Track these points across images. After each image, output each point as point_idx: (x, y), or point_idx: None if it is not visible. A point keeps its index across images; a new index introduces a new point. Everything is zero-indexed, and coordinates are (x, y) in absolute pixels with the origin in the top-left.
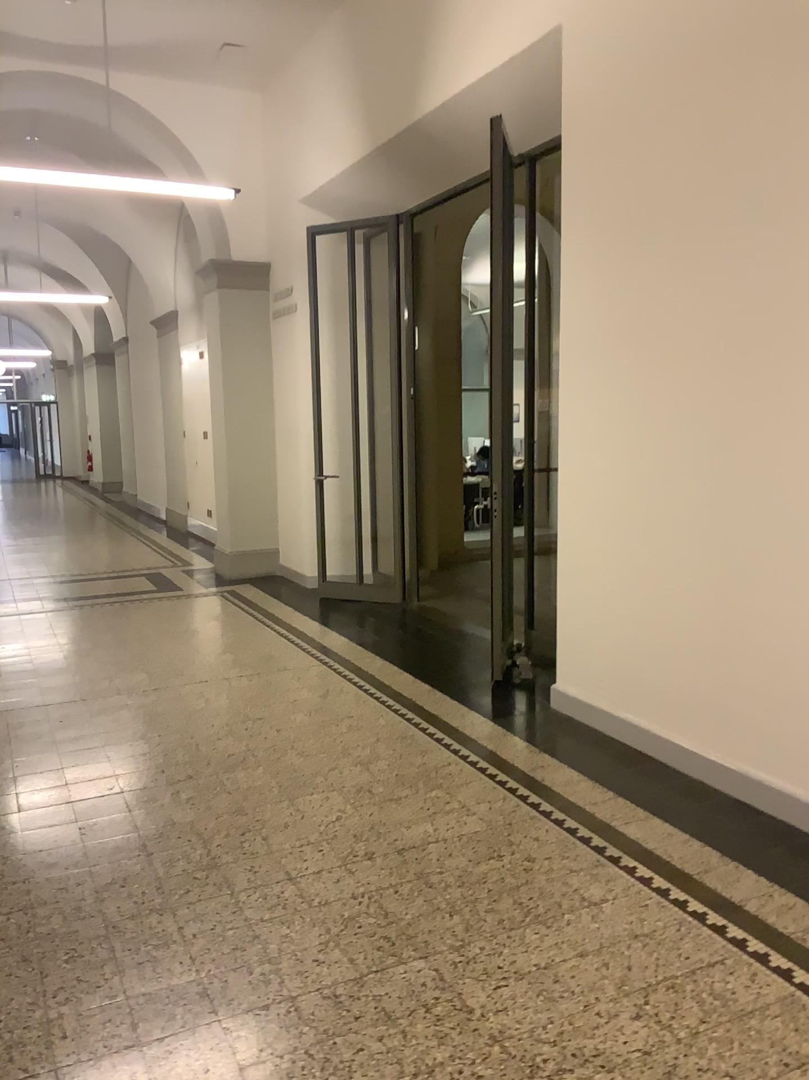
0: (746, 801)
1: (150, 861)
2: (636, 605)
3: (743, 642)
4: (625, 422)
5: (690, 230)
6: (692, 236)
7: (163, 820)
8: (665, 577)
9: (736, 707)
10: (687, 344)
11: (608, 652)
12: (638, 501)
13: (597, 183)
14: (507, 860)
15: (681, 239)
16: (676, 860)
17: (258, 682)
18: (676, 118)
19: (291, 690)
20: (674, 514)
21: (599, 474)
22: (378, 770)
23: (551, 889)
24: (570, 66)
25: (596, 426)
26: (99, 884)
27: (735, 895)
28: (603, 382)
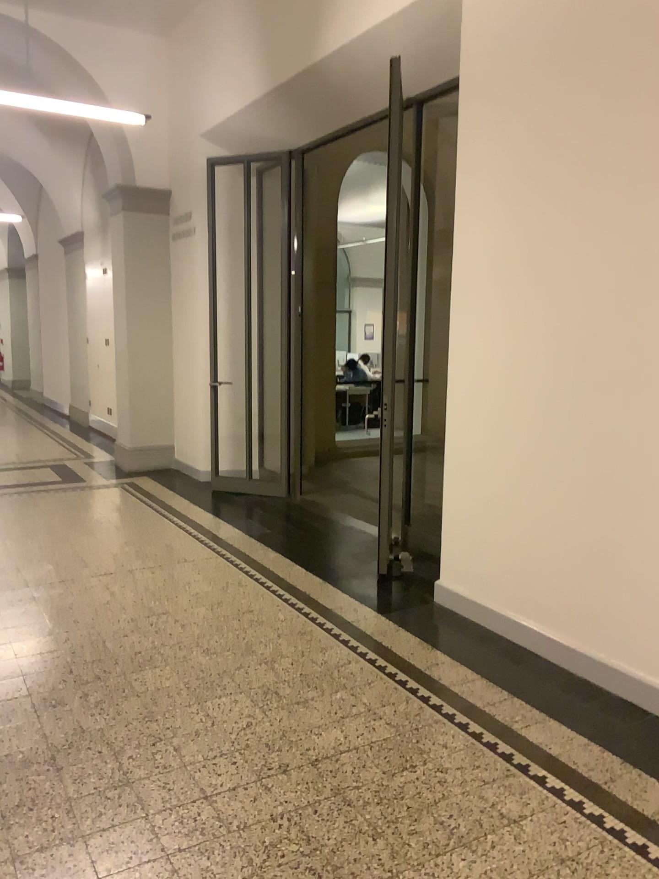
0: (634, 702)
1: (60, 779)
2: (522, 513)
3: (632, 552)
4: (517, 342)
5: (590, 163)
6: (592, 170)
7: (72, 729)
8: (553, 488)
9: (622, 612)
10: (583, 272)
11: (492, 554)
12: (527, 416)
13: (495, 119)
14: (420, 771)
15: (580, 172)
16: (582, 768)
17: (161, 574)
18: (579, 57)
19: (193, 582)
20: (564, 430)
21: (488, 390)
22: (282, 669)
23: (469, 805)
24: (471, 9)
25: (487, 345)
26: (5, 810)
27: (648, 810)
28: (495, 305)
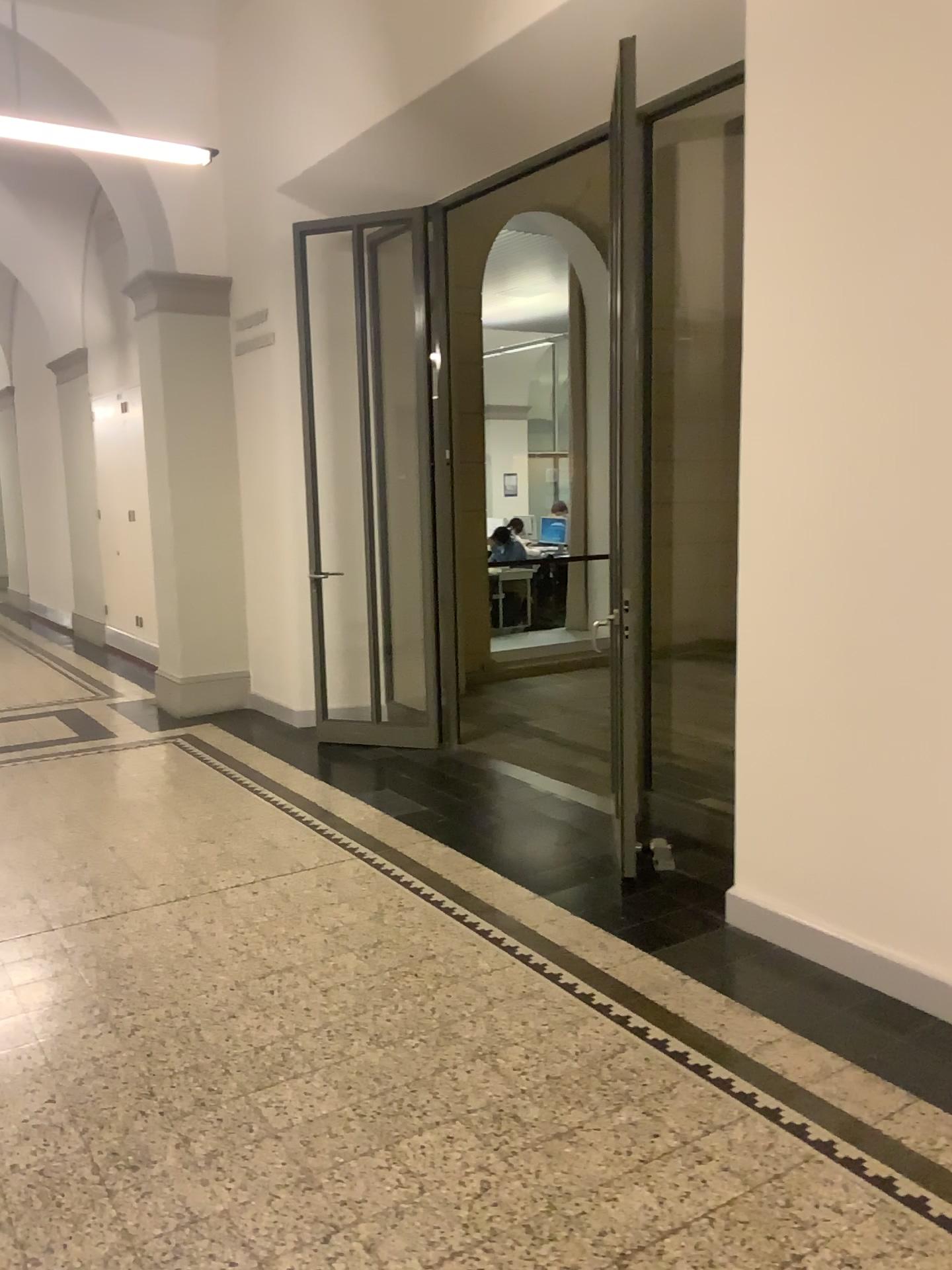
0: None
1: None
2: (889, 778)
3: None
4: (868, 496)
5: None
6: None
7: (174, 1221)
8: (945, 737)
9: None
10: None
11: (832, 845)
12: (893, 617)
13: (814, 128)
14: (814, 1269)
15: None
16: None
17: (269, 895)
18: None
19: (324, 907)
20: None
21: (815, 576)
22: (513, 1068)
23: None
24: None
25: (810, 502)
26: None
27: None
28: (825, 435)
